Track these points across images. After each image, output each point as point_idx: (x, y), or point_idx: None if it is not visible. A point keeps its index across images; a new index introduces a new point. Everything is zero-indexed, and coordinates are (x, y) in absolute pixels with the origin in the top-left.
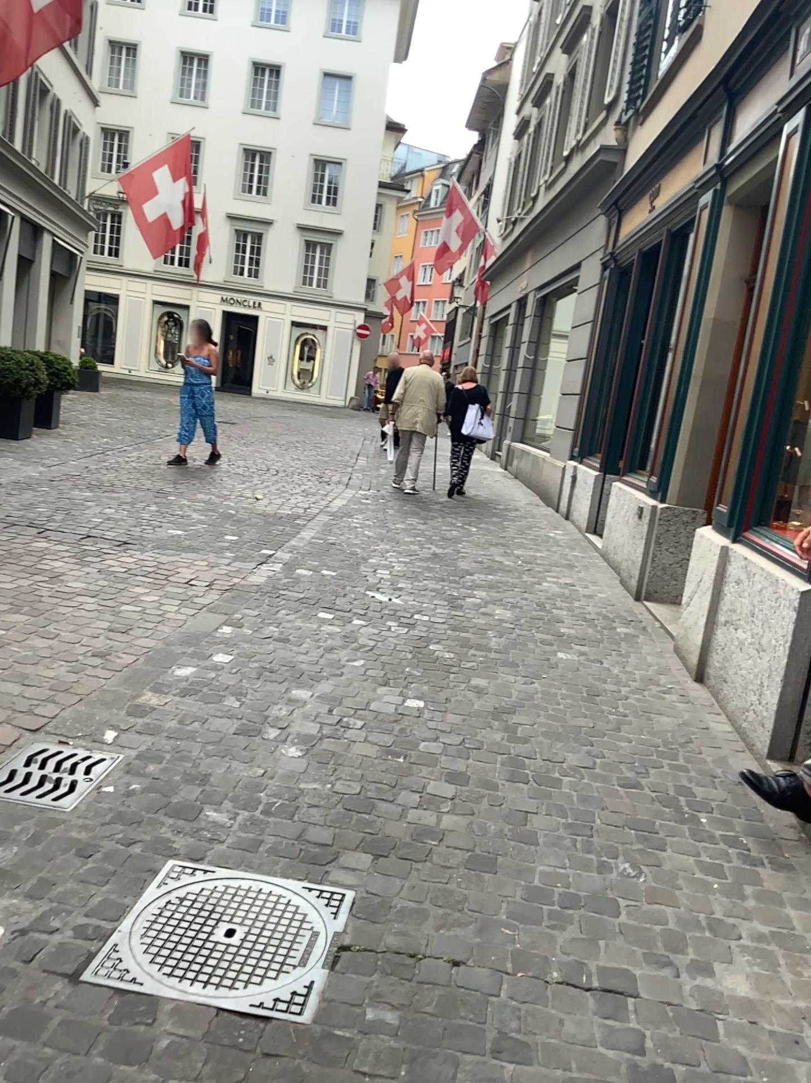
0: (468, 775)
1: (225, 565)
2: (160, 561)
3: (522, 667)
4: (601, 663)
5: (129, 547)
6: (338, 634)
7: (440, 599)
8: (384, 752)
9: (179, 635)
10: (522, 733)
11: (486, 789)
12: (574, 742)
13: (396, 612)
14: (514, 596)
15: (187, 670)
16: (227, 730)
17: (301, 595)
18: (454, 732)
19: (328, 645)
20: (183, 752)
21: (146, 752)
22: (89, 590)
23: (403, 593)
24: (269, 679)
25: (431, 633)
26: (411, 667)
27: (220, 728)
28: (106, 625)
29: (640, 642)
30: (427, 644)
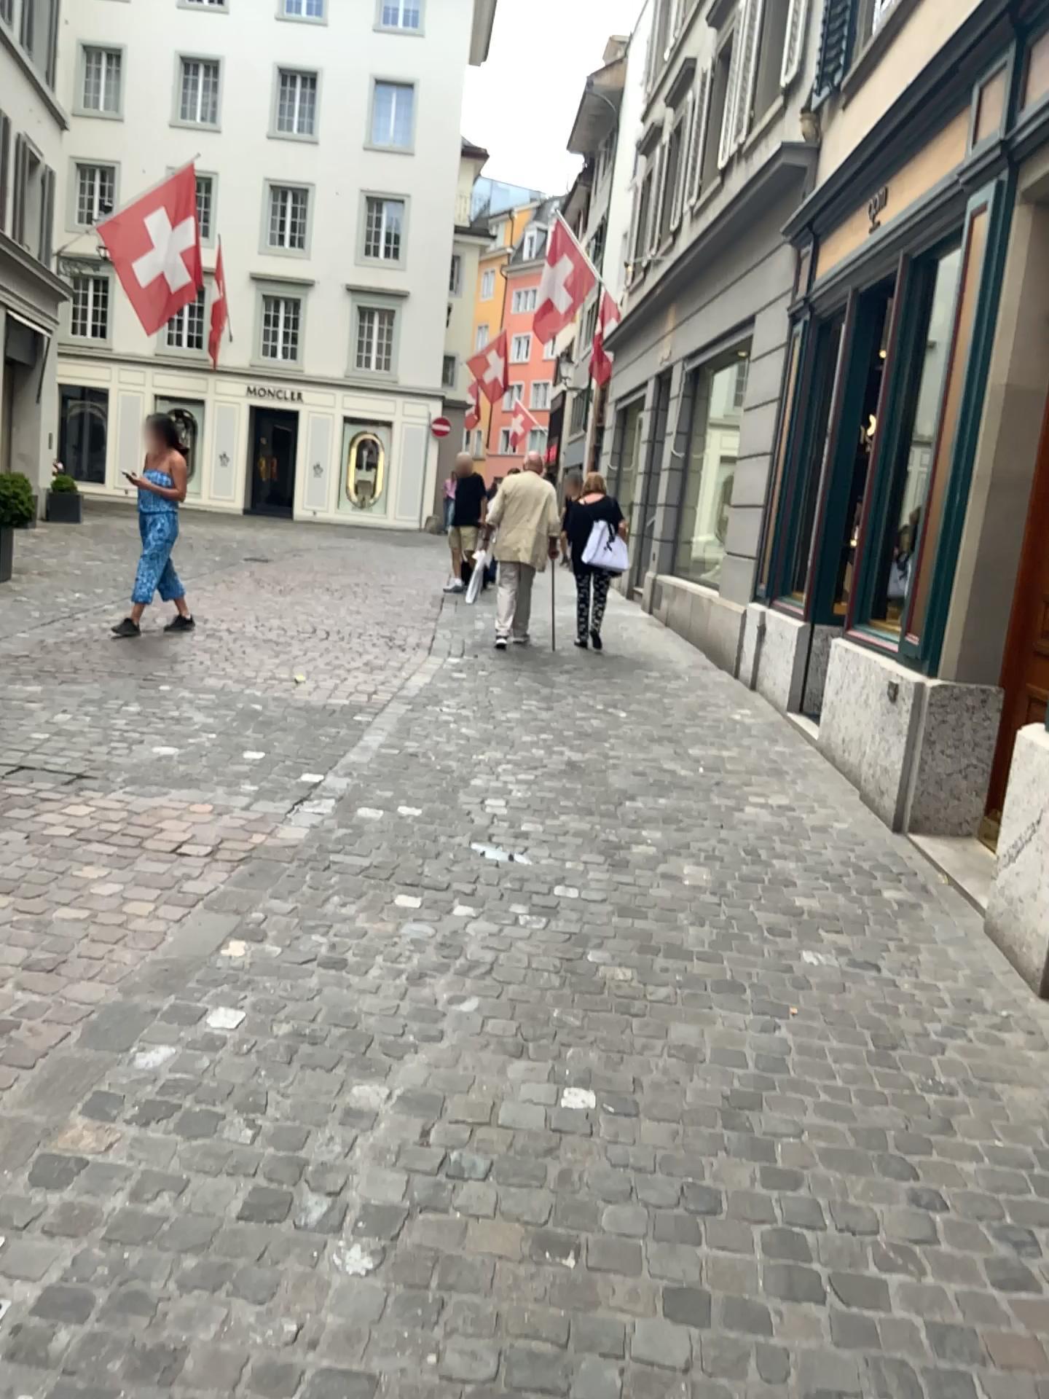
0: (708, 1294)
1: (242, 812)
2: (133, 812)
3: (752, 991)
4: (880, 970)
5: (83, 788)
6: (432, 941)
7: (593, 854)
8: (536, 1239)
9: (151, 971)
10: (786, 1162)
11: (749, 1333)
12: (885, 1175)
13: (525, 887)
14: (709, 841)
15: (160, 1056)
16: (225, 1210)
17: (367, 863)
18: (661, 1169)
19: (415, 968)
20: (133, 1285)
21: (55, 1294)
22: (2, 881)
23: (533, 848)
24: (311, 1062)
25: (588, 926)
26: (562, 1006)
27: (213, 1207)
28: (22, 957)
29: (927, 920)
30: (584, 952)
